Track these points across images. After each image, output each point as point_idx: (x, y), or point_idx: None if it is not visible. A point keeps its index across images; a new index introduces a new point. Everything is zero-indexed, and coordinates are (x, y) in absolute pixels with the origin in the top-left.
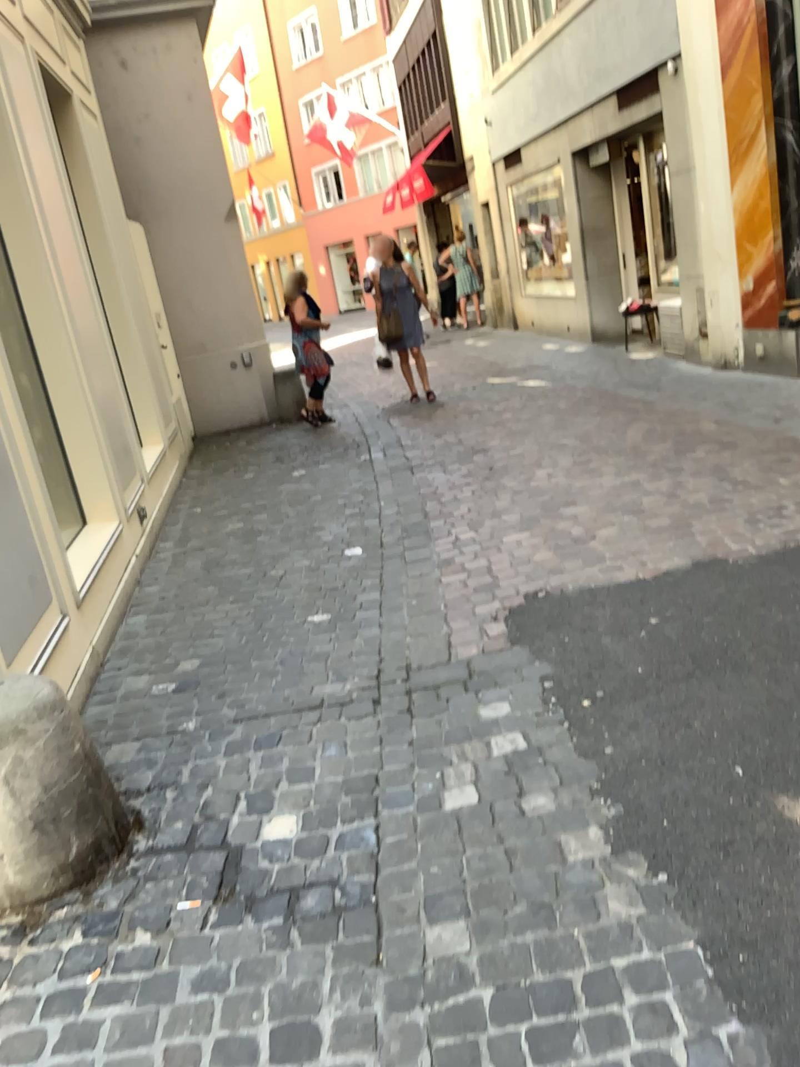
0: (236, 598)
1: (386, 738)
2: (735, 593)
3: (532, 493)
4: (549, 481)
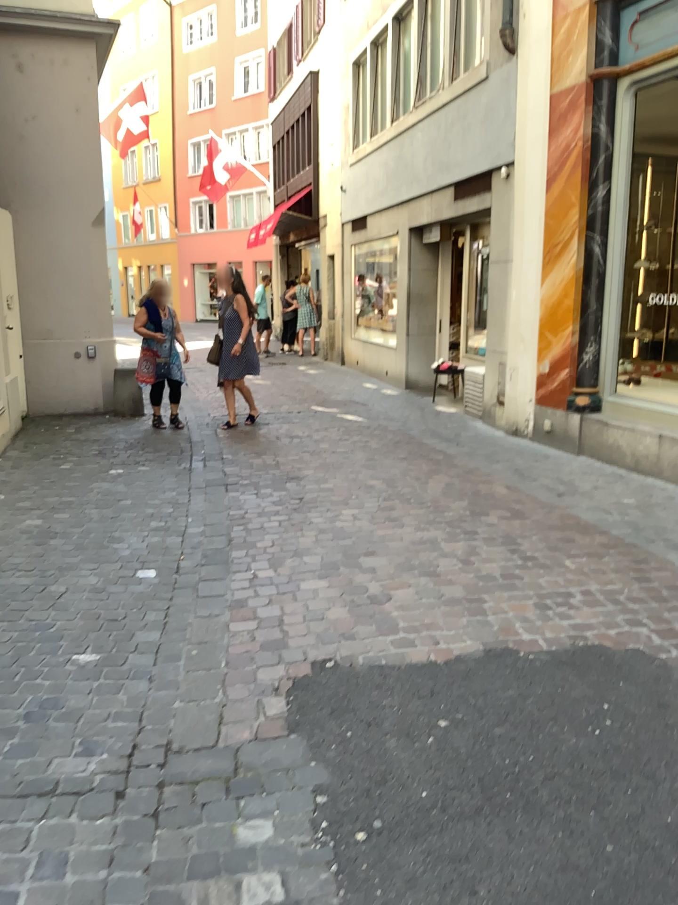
0: (4, 615)
1: (117, 858)
2: (529, 698)
3: (335, 535)
4: (352, 525)
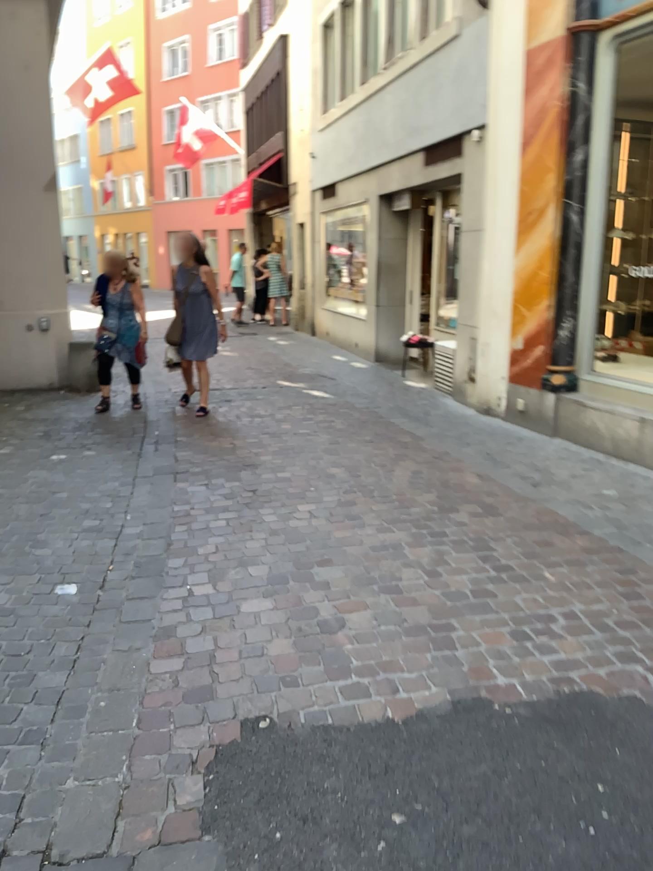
0: None
1: None
2: (506, 775)
3: (288, 537)
4: (308, 523)
